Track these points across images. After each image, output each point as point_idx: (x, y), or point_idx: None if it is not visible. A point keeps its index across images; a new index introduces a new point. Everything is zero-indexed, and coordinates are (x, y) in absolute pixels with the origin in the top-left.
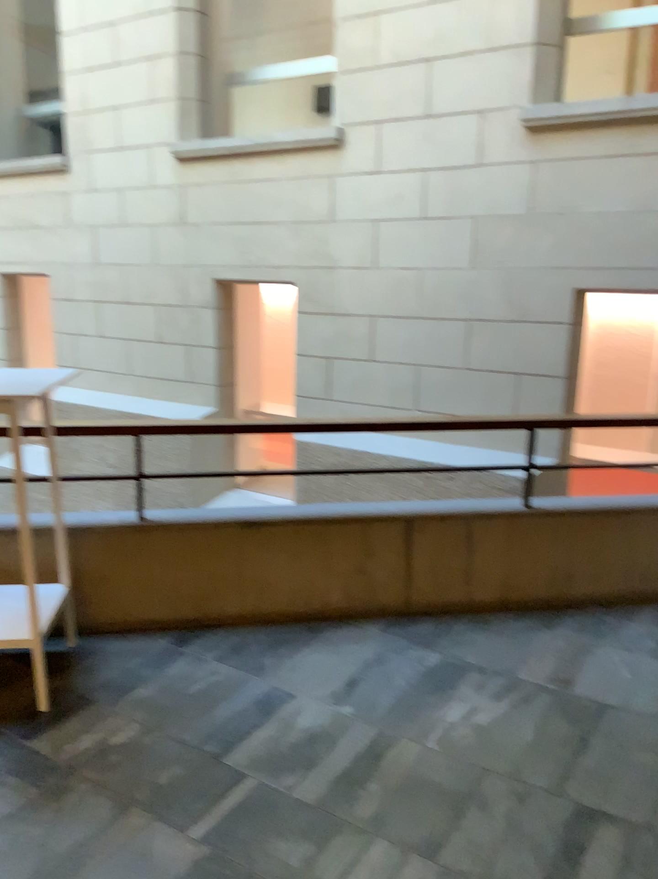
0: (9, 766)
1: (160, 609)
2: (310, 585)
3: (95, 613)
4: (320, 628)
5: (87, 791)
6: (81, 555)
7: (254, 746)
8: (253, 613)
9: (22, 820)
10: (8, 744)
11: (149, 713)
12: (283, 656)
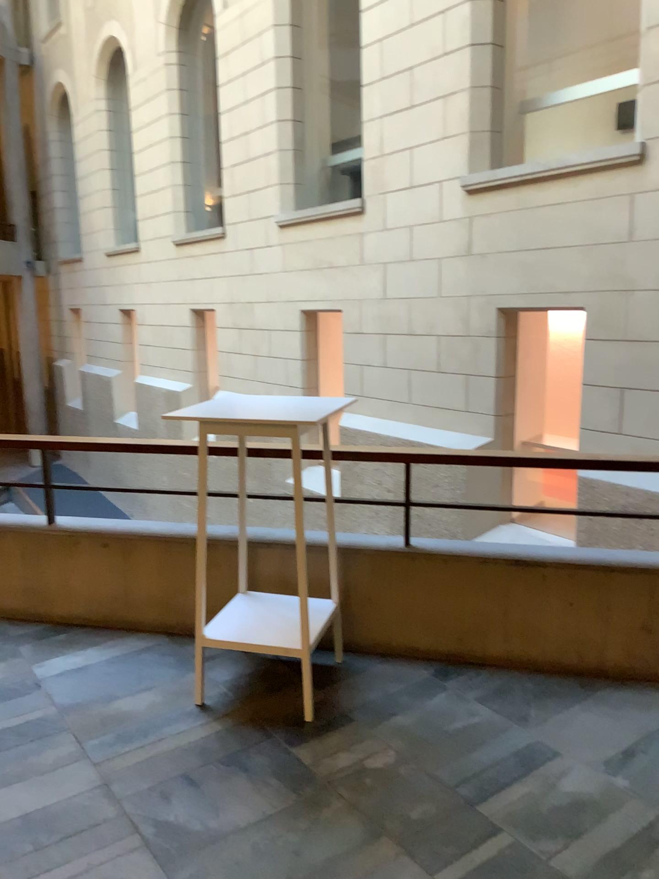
0: (274, 769)
1: (424, 639)
2: (585, 636)
3: (362, 634)
4: (595, 684)
5: (342, 810)
6: (351, 576)
7: (513, 801)
8: (520, 656)
9: (282, 824)
10: (276, 748)
11: (406, 743)
12: (551, 708)
